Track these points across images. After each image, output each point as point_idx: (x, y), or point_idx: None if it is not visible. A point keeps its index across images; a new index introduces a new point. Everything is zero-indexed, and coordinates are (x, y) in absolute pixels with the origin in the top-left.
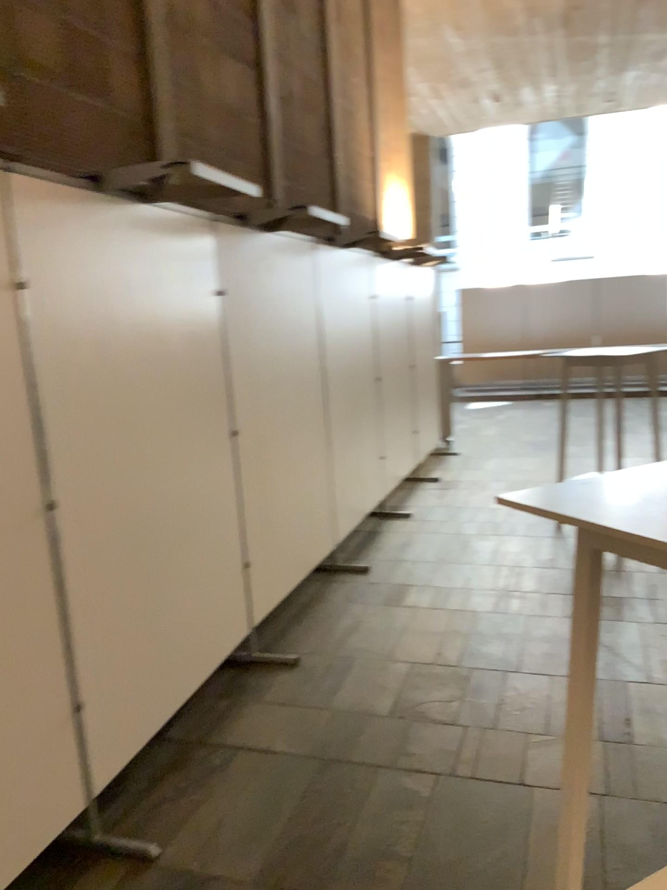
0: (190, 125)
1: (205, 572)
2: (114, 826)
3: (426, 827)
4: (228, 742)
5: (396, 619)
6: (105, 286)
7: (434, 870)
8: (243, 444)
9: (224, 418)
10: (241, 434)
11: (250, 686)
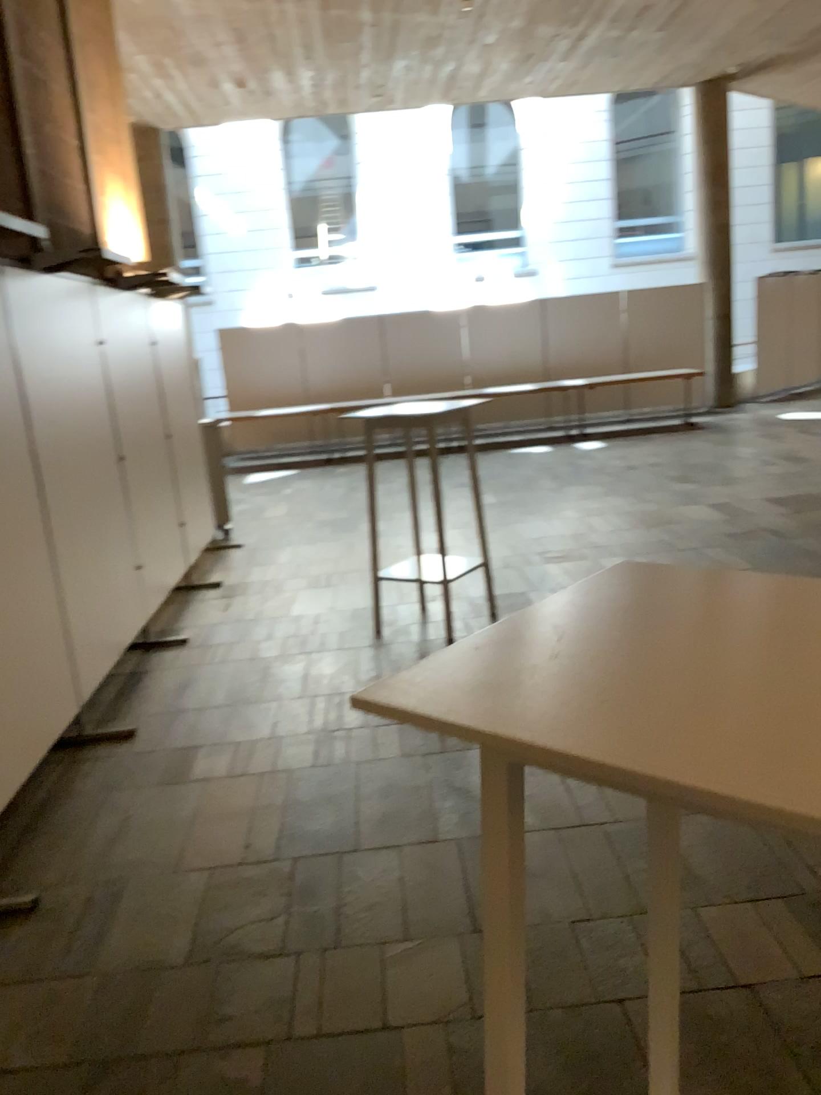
0: None
1: None
2: None
3: None
4: None
5: (183, 803)
6: None
7: None
8: None
9: None
10: None
11: None
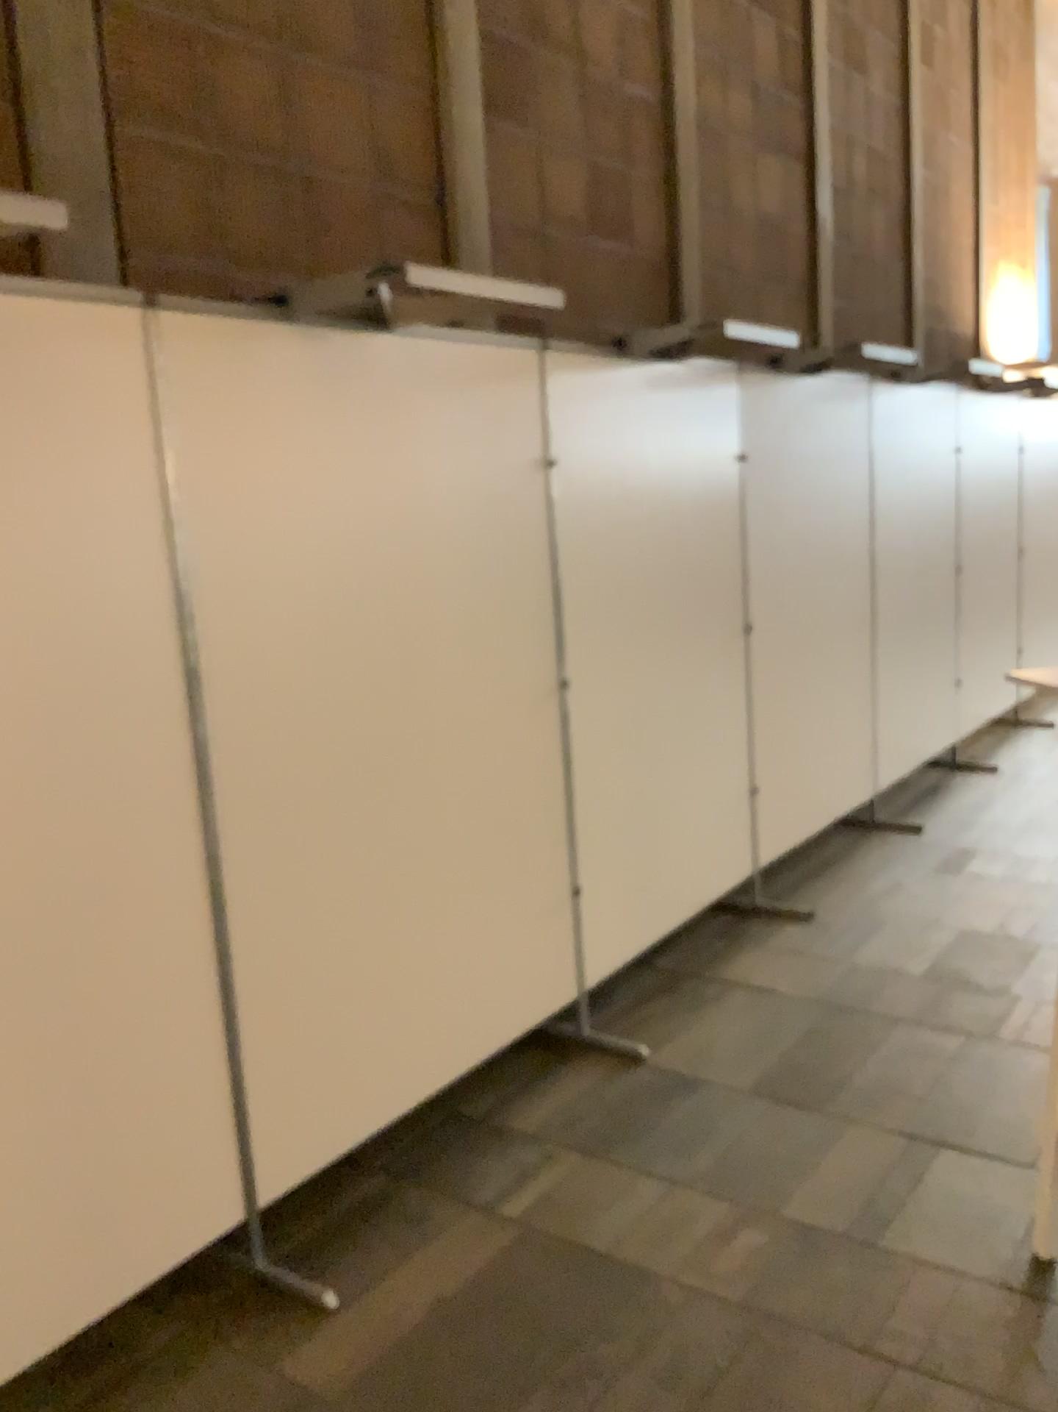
0: (716, 253)
1: (708, 786)
2: (606, 1024)
3: (948, 1068)
4: (726, 974)
5: (950, 880)
6: (624, 458)
7: (950, 1100)
8: (760, 641)
9: (740, 608)
10: (759, 629)
11: (754, 928)
